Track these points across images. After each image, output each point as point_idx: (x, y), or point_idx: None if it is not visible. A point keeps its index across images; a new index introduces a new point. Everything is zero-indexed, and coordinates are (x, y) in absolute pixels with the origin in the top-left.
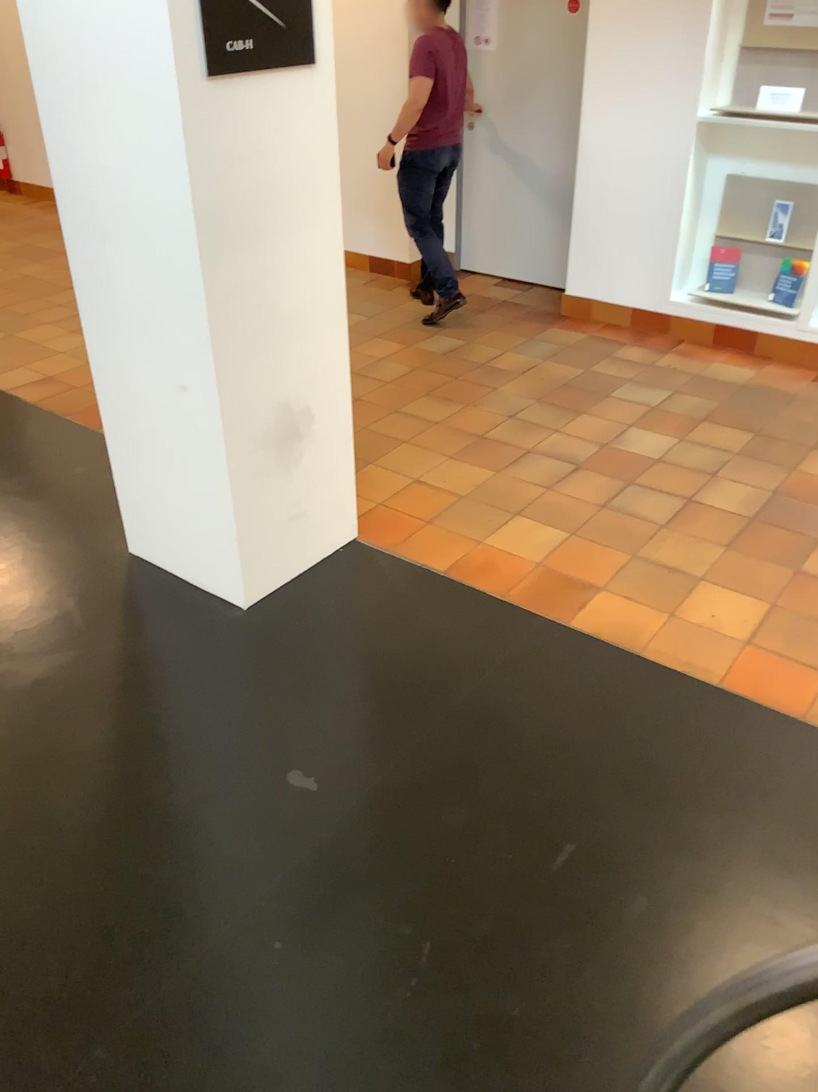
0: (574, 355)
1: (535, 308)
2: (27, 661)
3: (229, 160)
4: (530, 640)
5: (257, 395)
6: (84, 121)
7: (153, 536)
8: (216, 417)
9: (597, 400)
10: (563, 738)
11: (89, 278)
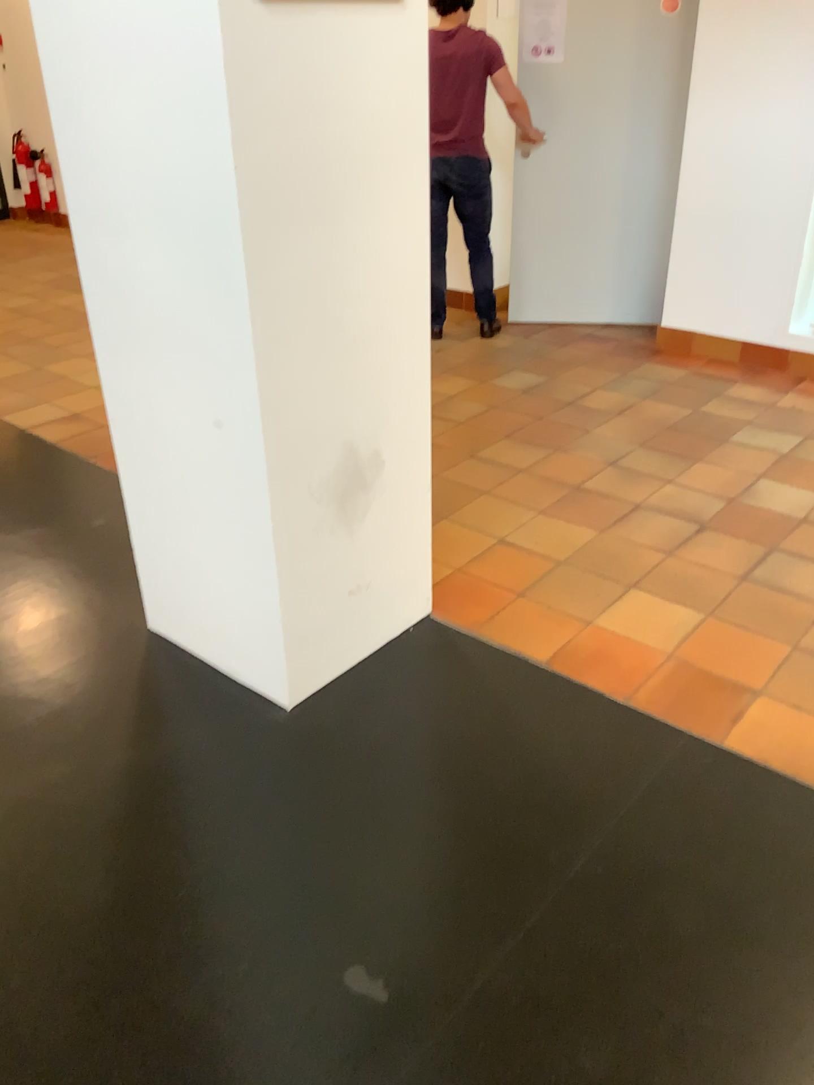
0: (675, 394)
1: (622, 342)
2: (5, 779)
3: (286, 114)
4: (671, 765)
5: (314, 435)
6: (96, 71)
7: (177, 612)
8: (261, 463)
9: (710, 446)
10: (740, 926)
11: (102, 283)
